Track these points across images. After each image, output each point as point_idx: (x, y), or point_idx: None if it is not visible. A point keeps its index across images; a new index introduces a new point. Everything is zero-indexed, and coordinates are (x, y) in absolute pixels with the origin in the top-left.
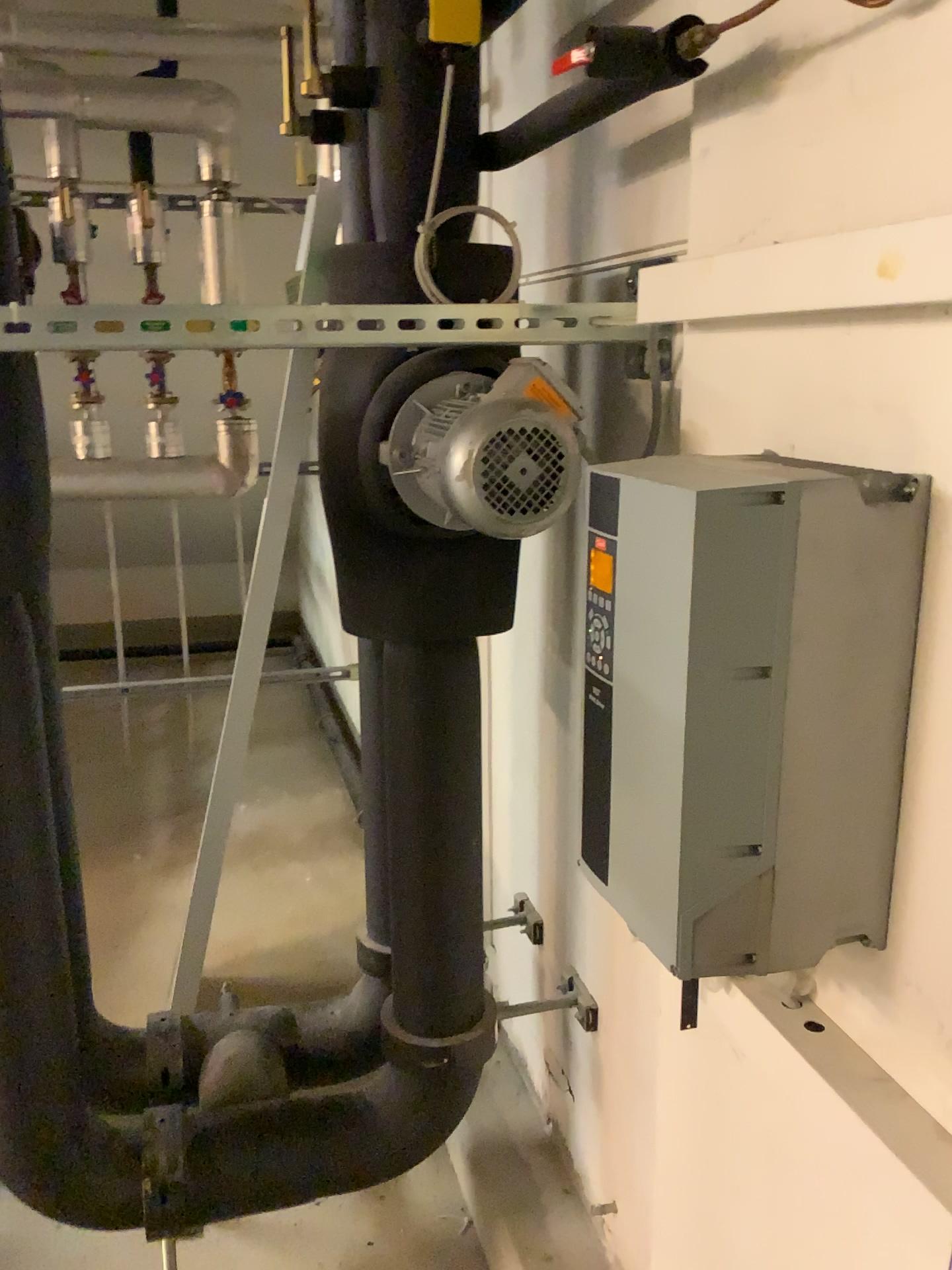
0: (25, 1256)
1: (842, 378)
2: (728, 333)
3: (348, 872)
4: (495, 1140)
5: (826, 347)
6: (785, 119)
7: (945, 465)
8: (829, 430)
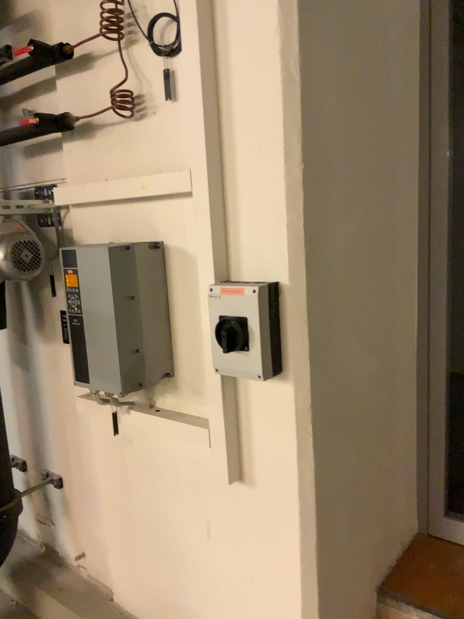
0: None
1: (131, 217)
2: (88, 207)
3: None
4: (20, 563)
5: (124, 209)
6: (99, 144)
7: (165, 237)
8: (129, 232)
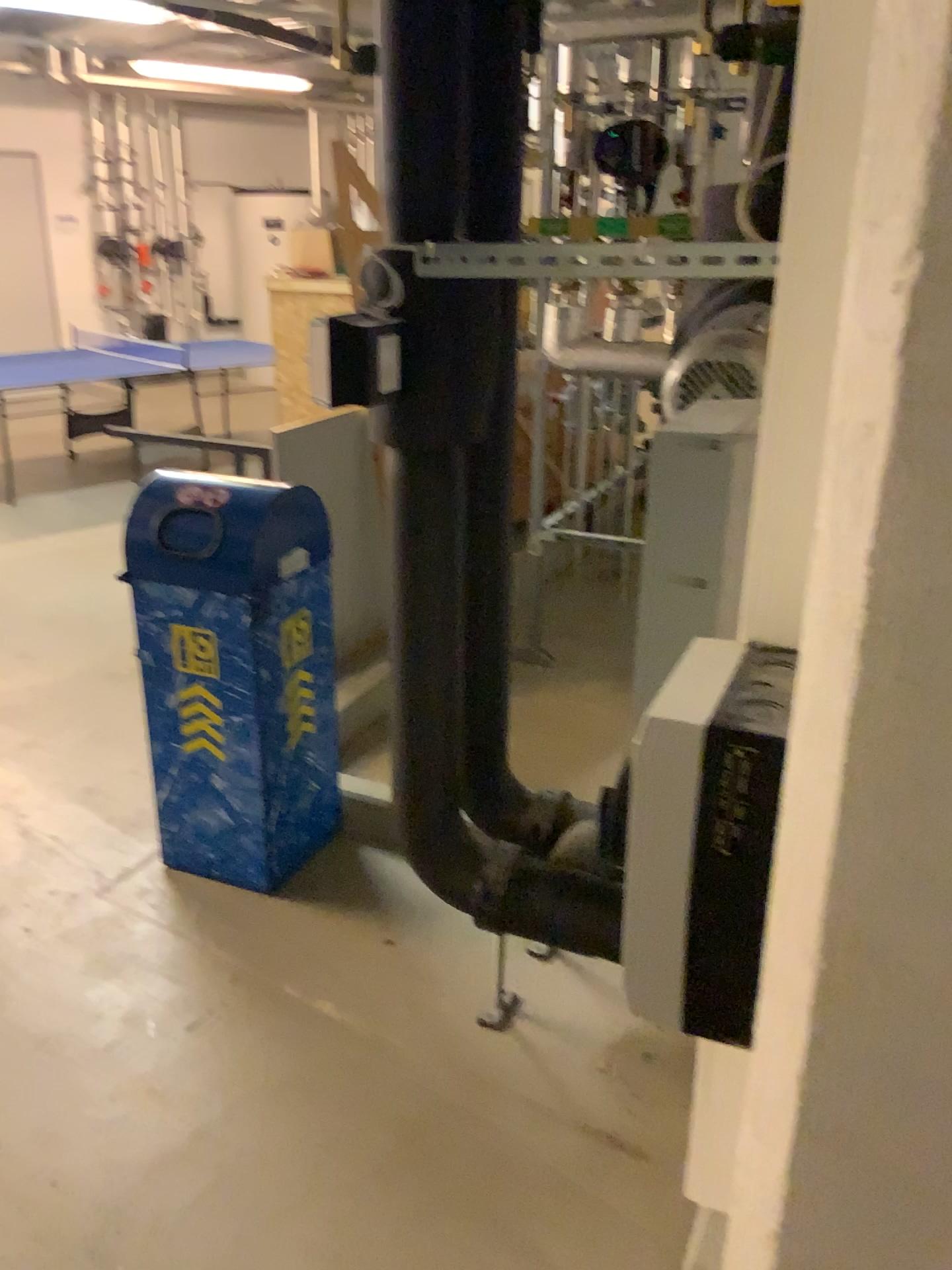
0: (440, 917)
1: None
2: None
3: None
4: None
5: None
6: None
7: None
8: None
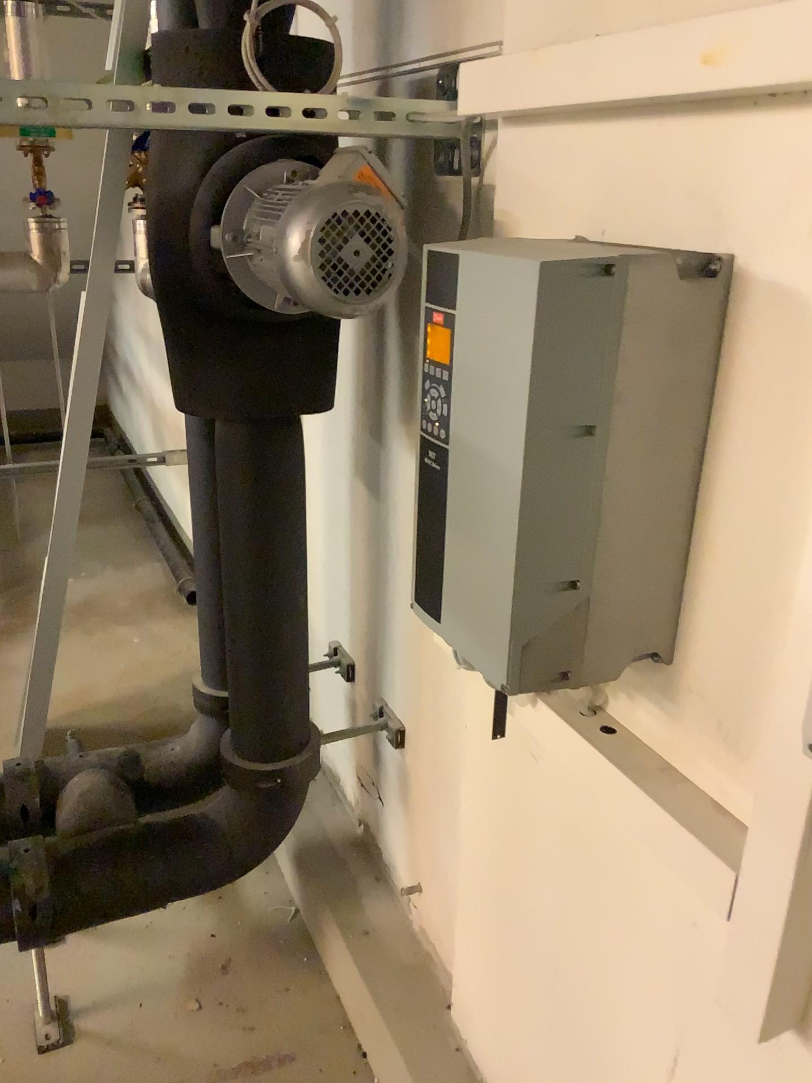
0: None
1: (653, 165)
2: (543, 126)
3: (172, 631)
4: (316, 843)
5: (638, 137)
6: None
7: (747, 244)
8: (639, 214)
